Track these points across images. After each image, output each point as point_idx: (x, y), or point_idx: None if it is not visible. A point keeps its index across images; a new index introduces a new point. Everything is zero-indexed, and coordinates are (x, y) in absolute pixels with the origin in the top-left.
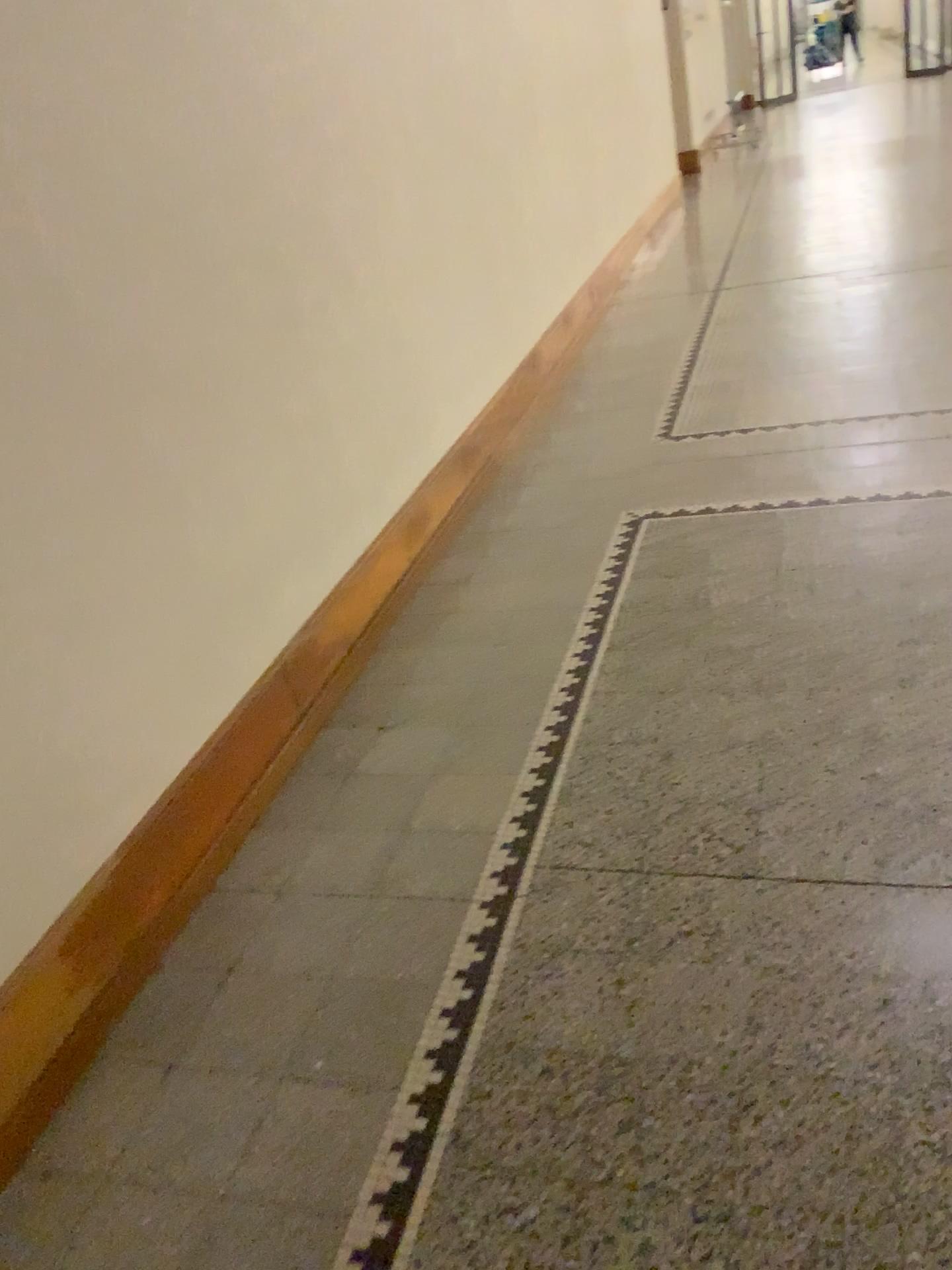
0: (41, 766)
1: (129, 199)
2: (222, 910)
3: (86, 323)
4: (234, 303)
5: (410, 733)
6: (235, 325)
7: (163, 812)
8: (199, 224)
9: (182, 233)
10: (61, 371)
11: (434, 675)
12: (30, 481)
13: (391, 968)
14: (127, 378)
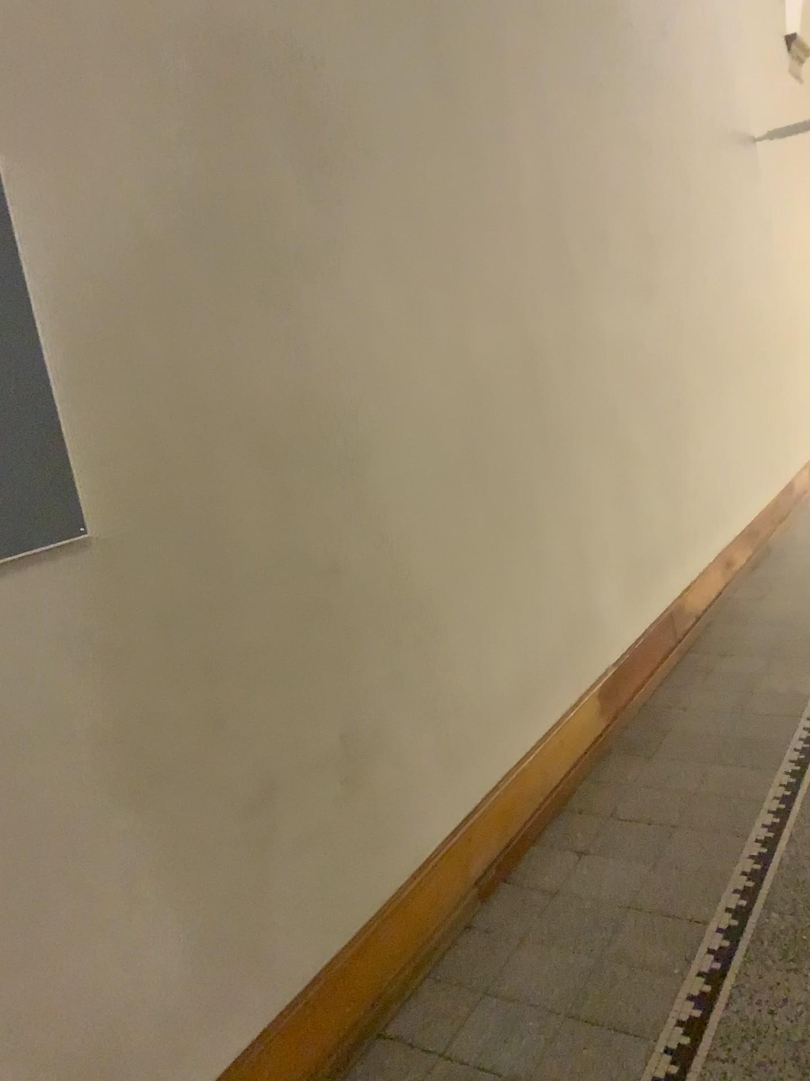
0: (598, 606)
1: (641, 366)
2: (655, 710)
3: (626, 417)
4: (669, 420)
5: (744, 656)
6: (668, 430)
7: (630, 654)
8: (661, 380)
9: (655, 384)
10: (618, 435)
11: (753, 634)
12: (606, 479)
13: (760, 732)
14: (635, 444)
